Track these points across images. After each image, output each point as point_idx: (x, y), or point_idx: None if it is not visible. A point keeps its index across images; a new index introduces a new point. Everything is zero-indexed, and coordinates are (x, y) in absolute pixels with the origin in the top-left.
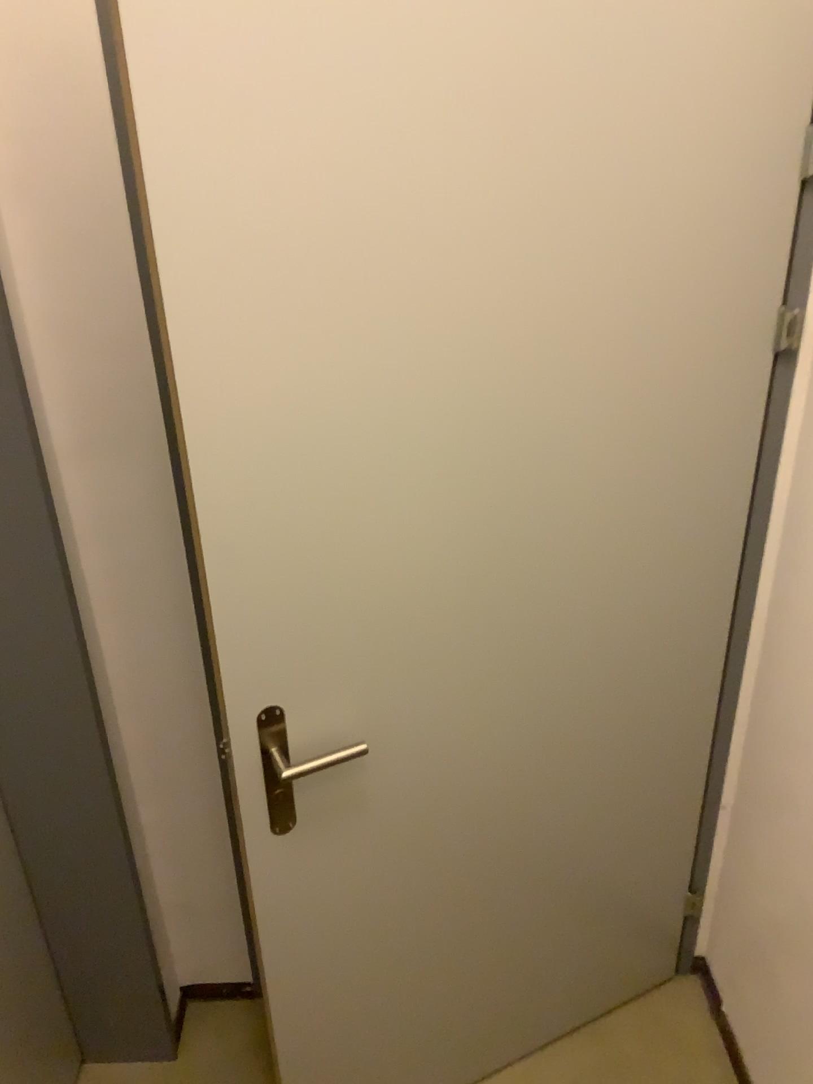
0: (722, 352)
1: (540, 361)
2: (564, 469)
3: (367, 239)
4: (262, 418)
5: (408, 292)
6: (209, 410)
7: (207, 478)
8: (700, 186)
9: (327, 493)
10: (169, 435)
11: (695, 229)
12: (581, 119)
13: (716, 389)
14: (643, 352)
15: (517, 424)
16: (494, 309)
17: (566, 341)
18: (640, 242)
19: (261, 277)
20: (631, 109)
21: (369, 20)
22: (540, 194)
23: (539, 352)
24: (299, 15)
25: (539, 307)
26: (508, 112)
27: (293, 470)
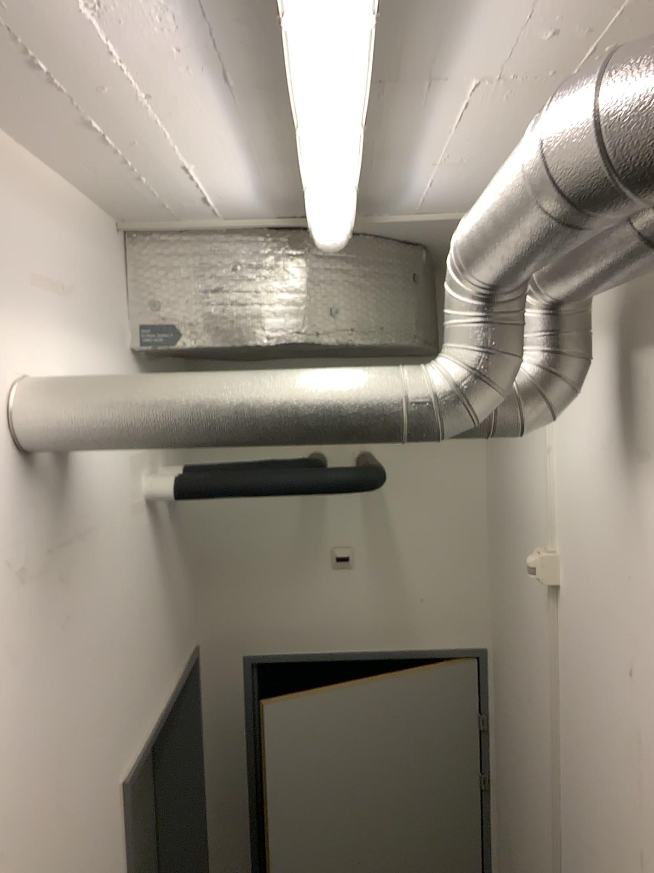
0: (459, 794)
1: (387, 805)
2: (400, 844)
3: (328, 774)
4: (294, 834)
5: (341, 788)
6: (278, 834)
7: (276, 857)
8: (441, 740)
9: (313, 859)
10: (254, 824)
11: (441, 753)
12: (396, 728)
13: (459, 808)
14: (427, 798)
15: (381, 829)
16: (370, 790)
17: (396, 798)
18: (420, 761)
19: (296, 791)
20: (412, 723)
21: (330, 717)
22: (383, 752)
23: (387, 802)
24: (311, 720)
25: (386, 787)
26: (372, 731)
27: (302, 851)
